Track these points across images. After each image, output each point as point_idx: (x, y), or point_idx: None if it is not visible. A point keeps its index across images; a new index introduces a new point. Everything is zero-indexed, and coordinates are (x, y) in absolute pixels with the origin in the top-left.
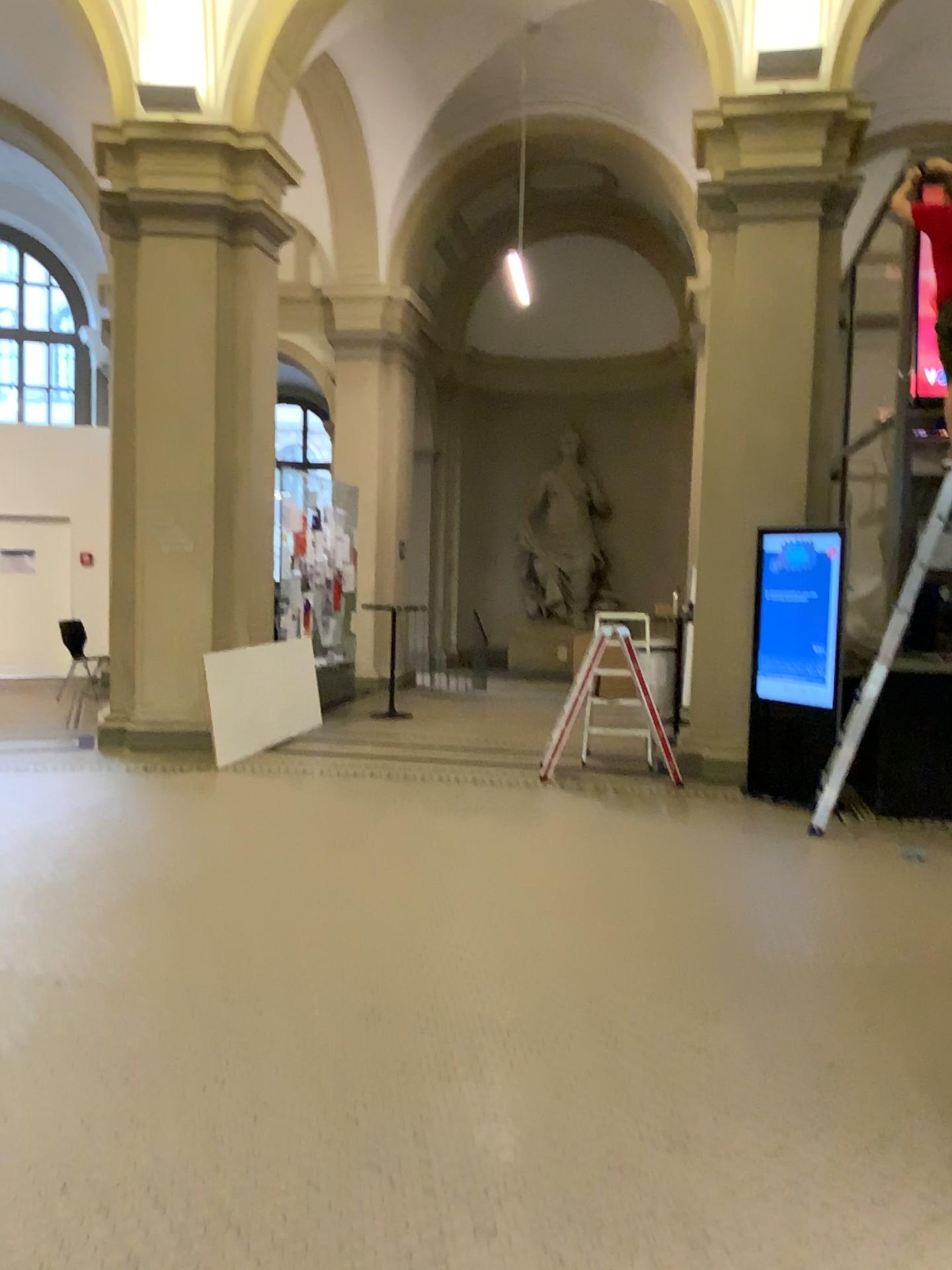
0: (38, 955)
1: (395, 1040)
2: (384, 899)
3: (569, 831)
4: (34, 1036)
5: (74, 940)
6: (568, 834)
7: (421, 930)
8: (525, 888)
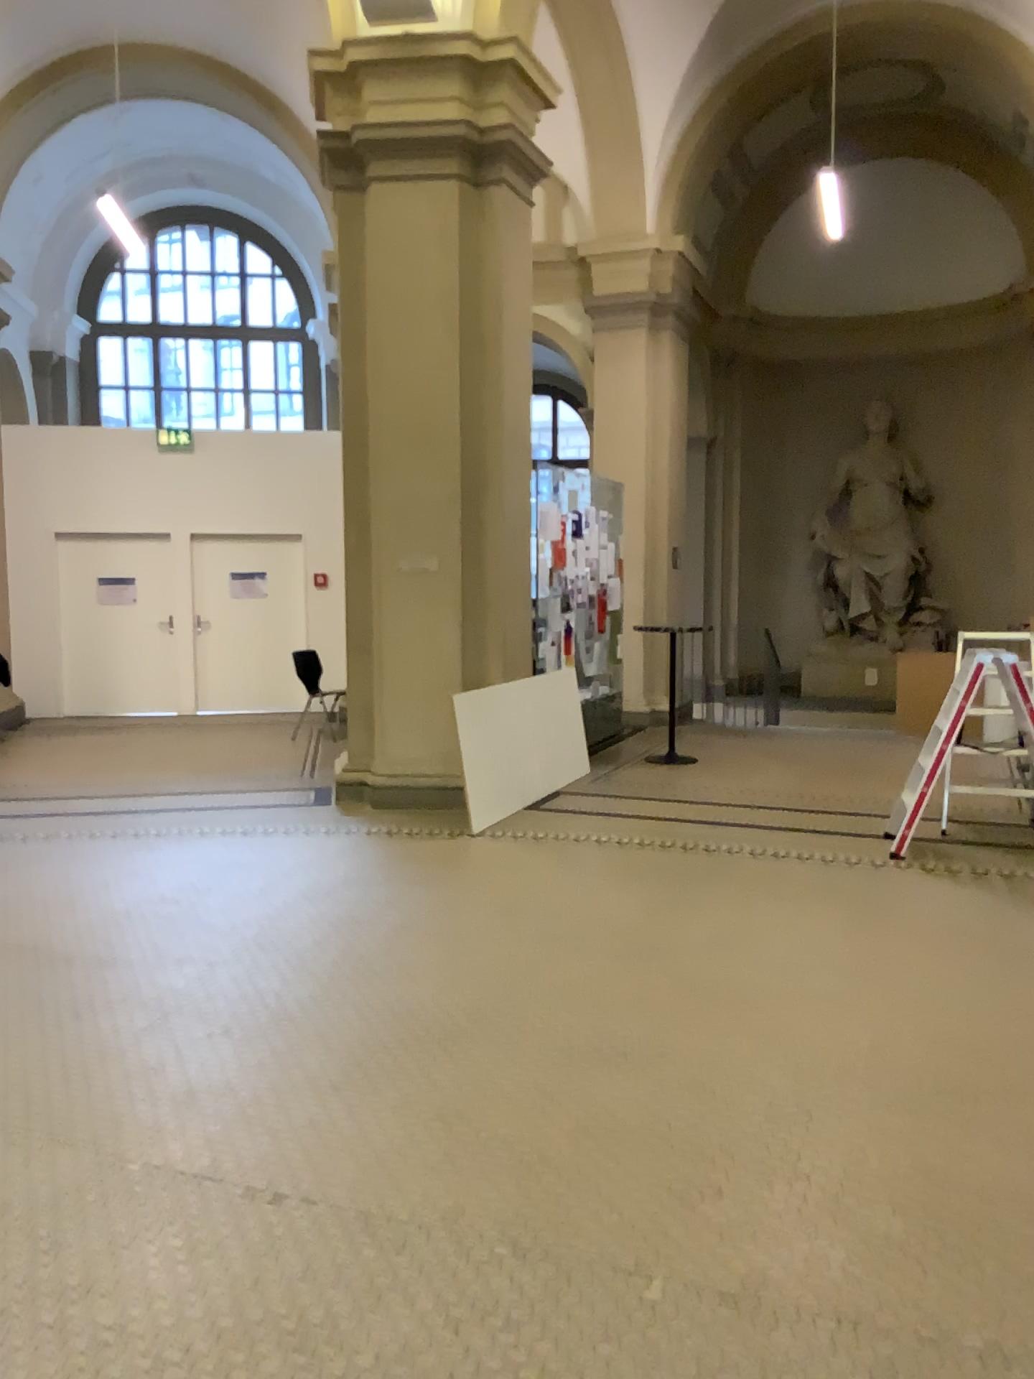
0: (244, 1146)
1: (787, 1371)
2: (716, 1060)
3: (955, 944)
4: (229, 1312)
5: (293, 1120)
6: (956, 950)
7: (781, 1122)
8: (921, 1047)
